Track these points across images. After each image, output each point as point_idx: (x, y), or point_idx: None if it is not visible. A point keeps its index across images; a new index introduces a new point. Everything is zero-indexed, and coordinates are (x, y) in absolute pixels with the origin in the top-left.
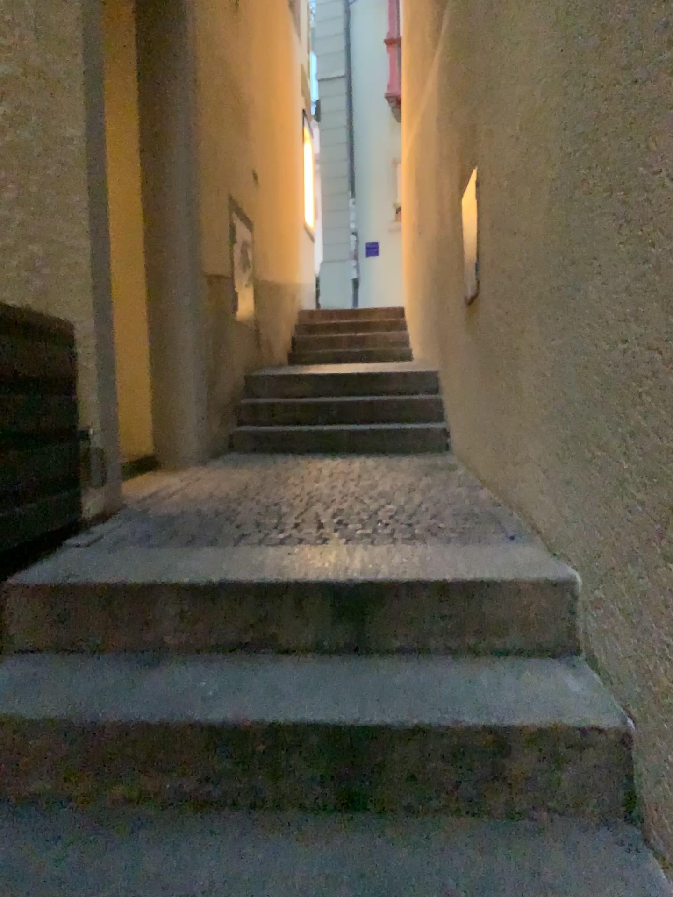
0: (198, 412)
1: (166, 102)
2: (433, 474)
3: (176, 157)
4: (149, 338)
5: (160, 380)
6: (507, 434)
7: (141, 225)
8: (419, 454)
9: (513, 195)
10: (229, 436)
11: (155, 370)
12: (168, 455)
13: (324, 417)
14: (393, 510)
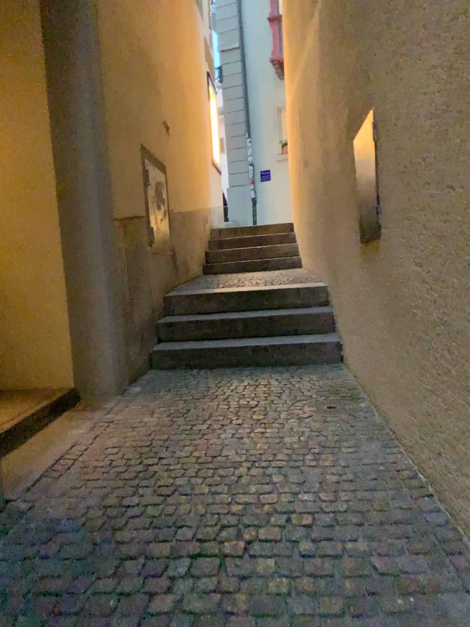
0: (114, 347)
1: (69, 64)
2: (338, 411)
3: (81, 114)
4: (66, 282)
5: (77, 320)
6: (435, 414)
7: (54, 179)
8: (317, 371)
9: (446, 139)
10: (149, 357)
11: (73, 311)
12: (88, 389)
13: (231, 334)
14: (308, 507)
